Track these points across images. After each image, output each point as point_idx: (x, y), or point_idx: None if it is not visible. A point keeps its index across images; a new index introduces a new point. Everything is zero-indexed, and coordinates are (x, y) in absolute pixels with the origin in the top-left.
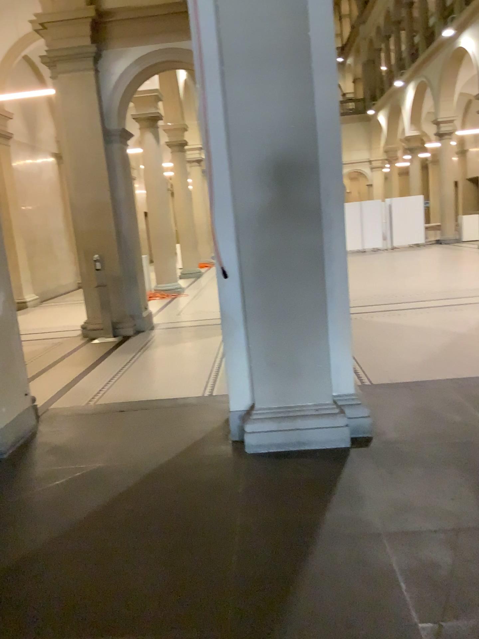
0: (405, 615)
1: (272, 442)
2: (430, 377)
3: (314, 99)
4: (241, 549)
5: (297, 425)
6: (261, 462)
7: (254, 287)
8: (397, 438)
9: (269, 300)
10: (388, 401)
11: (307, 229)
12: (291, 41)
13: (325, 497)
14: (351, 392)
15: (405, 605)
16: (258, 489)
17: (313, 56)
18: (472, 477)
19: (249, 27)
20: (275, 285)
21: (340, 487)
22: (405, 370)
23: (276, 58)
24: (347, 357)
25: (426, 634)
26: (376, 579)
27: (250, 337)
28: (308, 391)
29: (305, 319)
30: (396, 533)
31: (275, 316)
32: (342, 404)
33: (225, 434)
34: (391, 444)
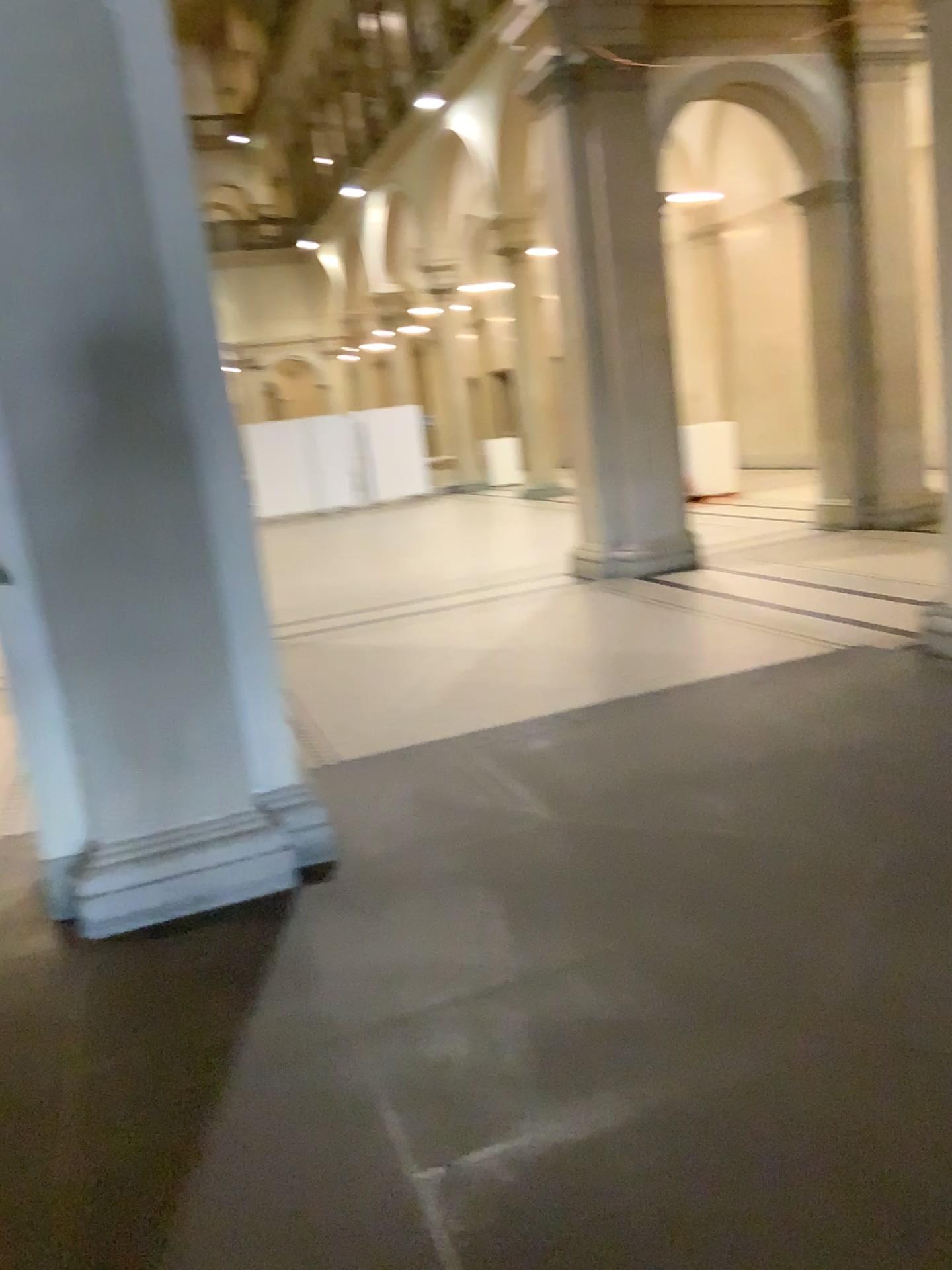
0: (396, 1166)
1: (139, 907)
2: (438, 736)
3: (155, 223)
4: (80, 1130)
5: (187, 864)
6: (118, 952)
7: (68, 599)
8: (381, 856)
9: (103, 622)
10: (364, 791)
11: (167, 476)
12: (94, 105)
13: (249, 992)
14: (292, 784)
15: (397, 1147)
16: (113, 1006)
17: (143, 138)
18: (508, 899)
19: (2, 71)
20: (112, 591)
21: (277, 967)
22: (394, 729)
23: (66, 138)
24: (277, 719)
25: (432, 1189)
26: (344, 1117)
27: (71, 702)
28: (203, 794)
29: (182, 654)
30: (381, 1026)
31: (120, 653)
32: (274, 809)
33: (39, 912)
34: (370, 868)
